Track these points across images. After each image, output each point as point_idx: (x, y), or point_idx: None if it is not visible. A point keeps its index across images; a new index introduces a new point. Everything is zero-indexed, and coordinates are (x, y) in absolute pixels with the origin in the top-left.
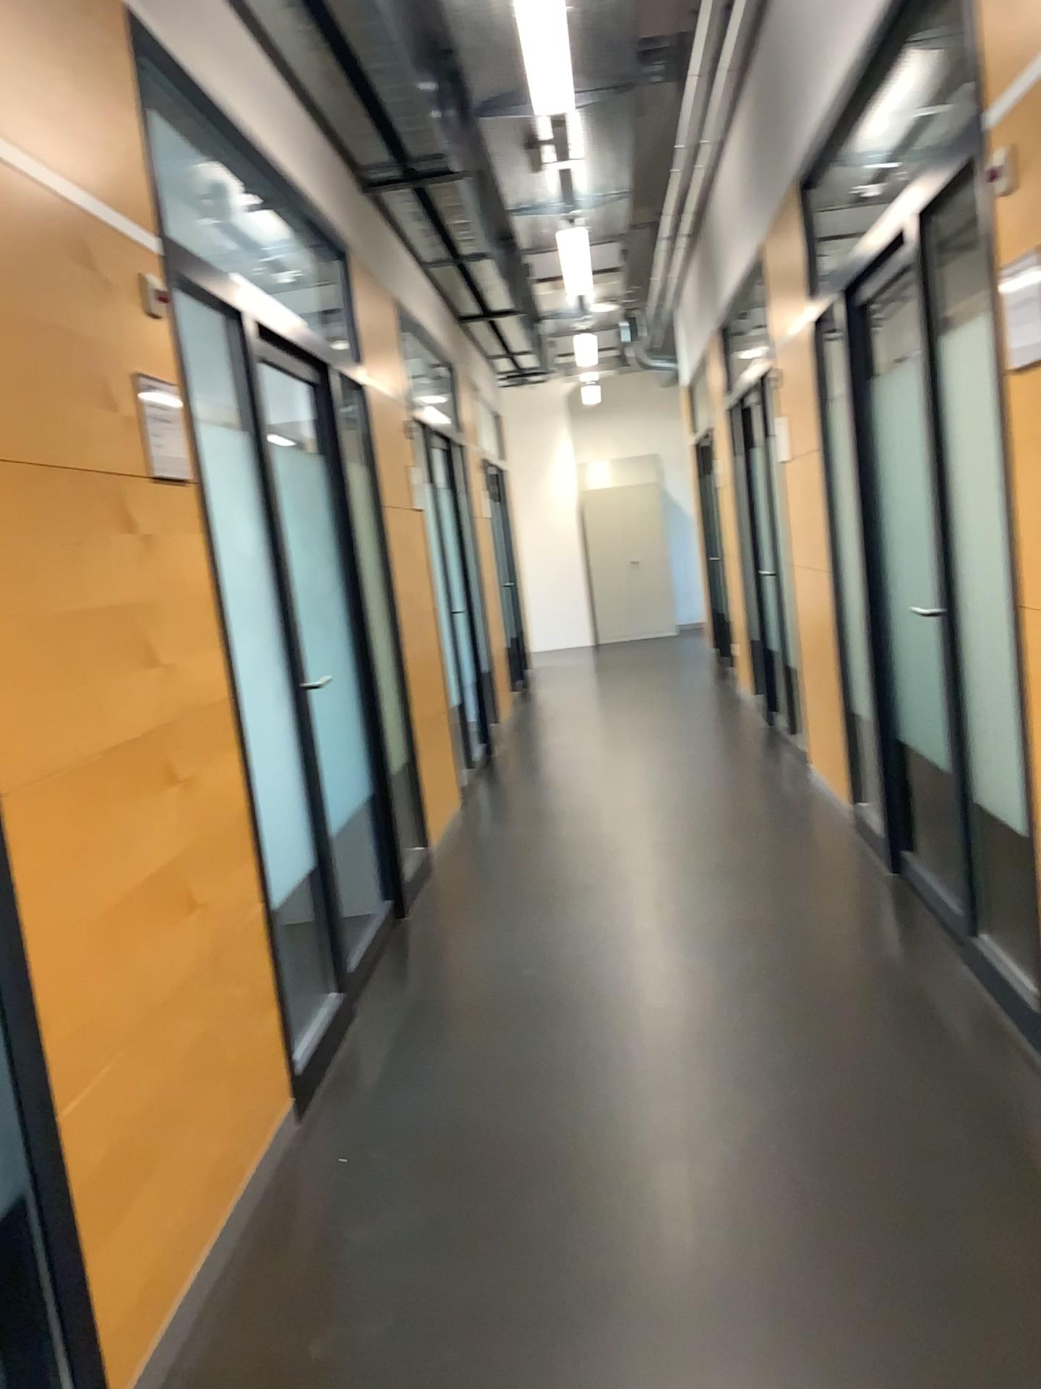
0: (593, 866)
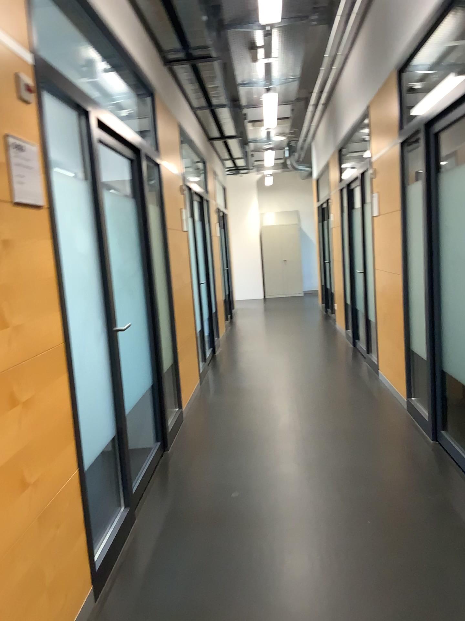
0: (268, 425)
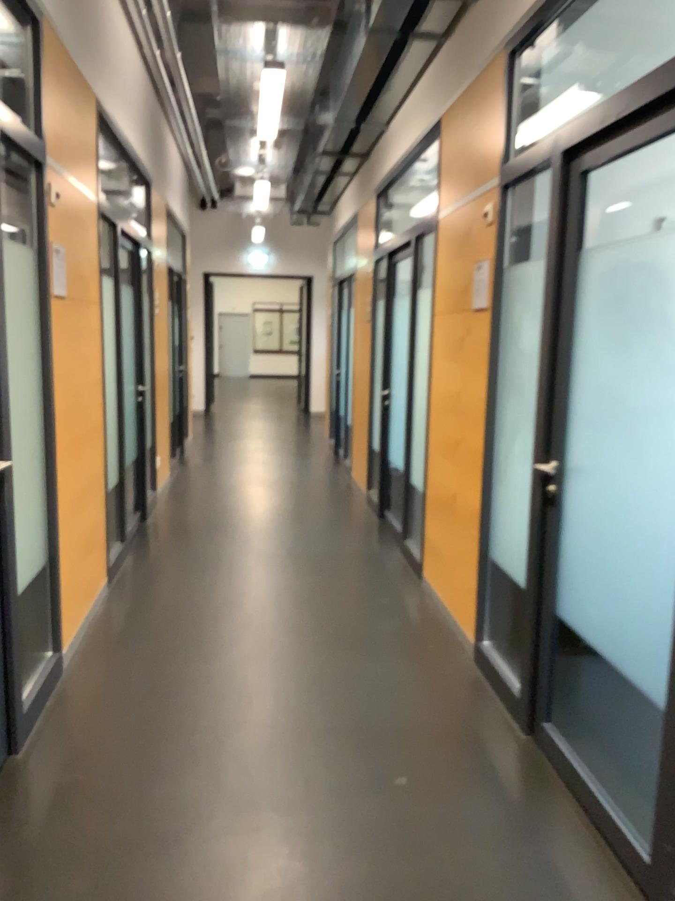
0: None
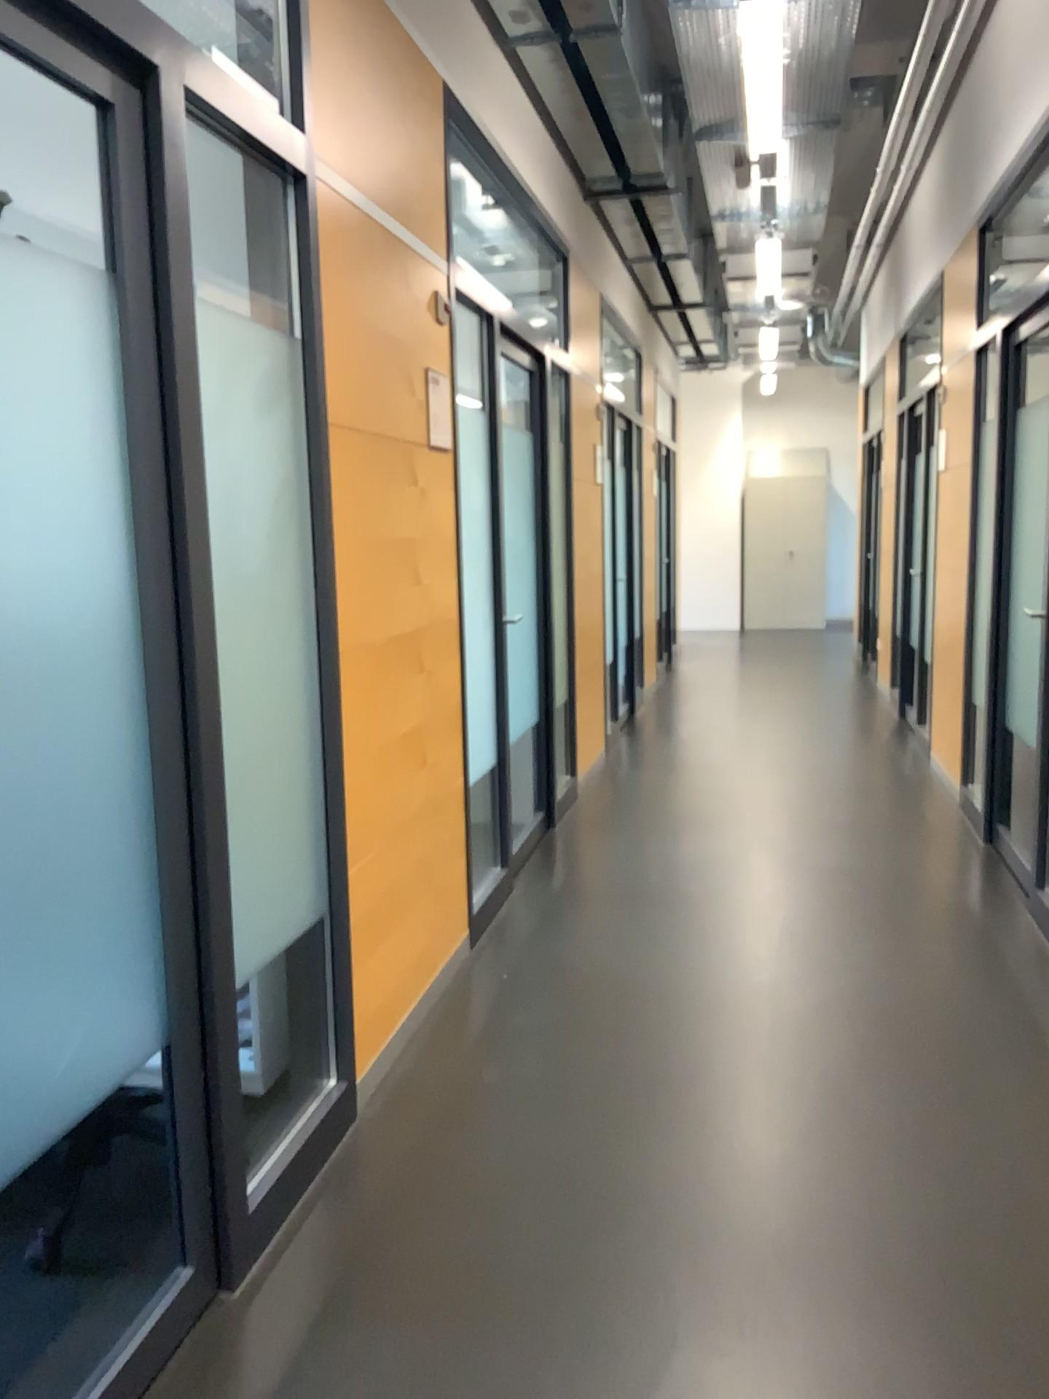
0: (720, 810)
